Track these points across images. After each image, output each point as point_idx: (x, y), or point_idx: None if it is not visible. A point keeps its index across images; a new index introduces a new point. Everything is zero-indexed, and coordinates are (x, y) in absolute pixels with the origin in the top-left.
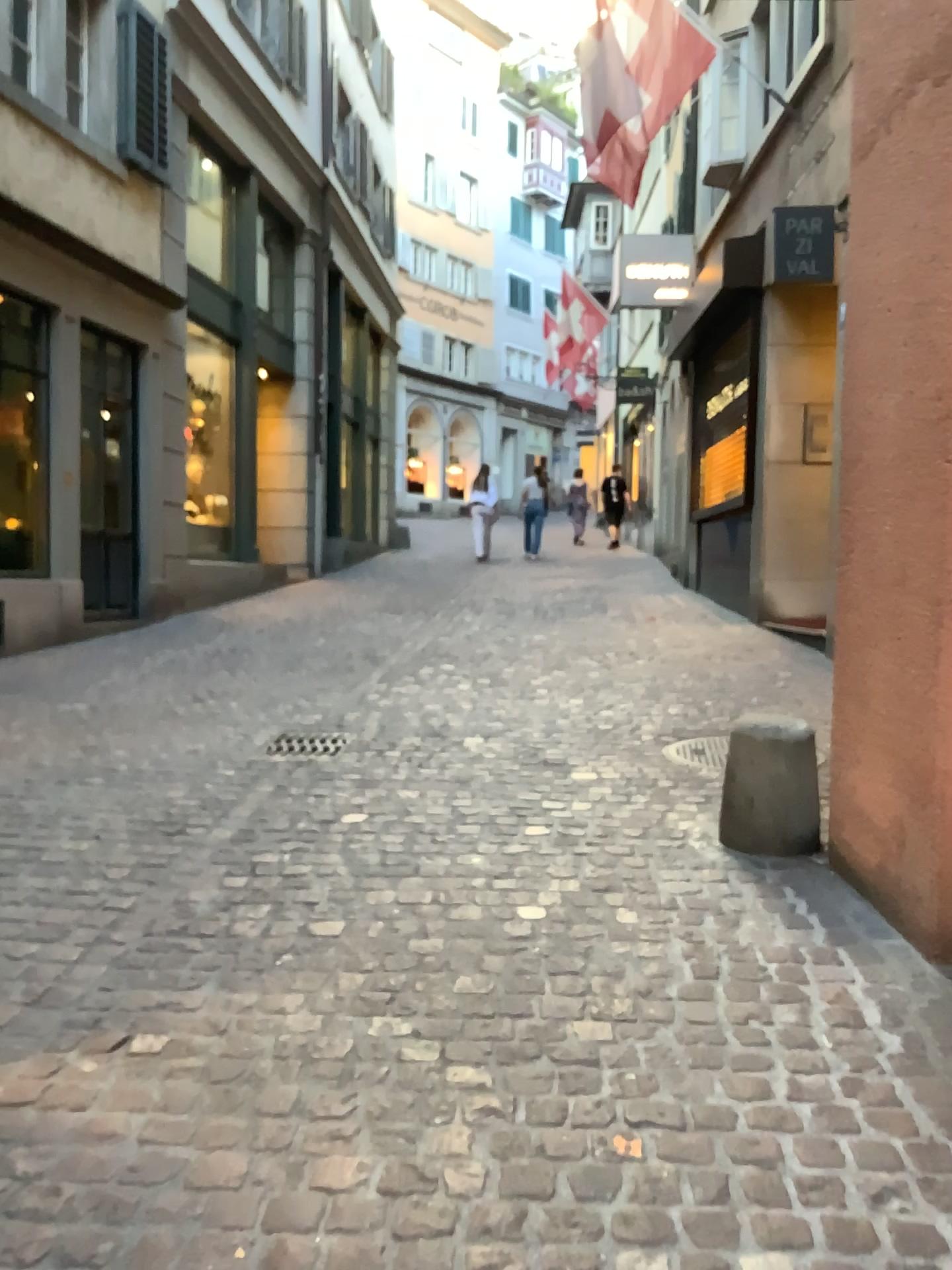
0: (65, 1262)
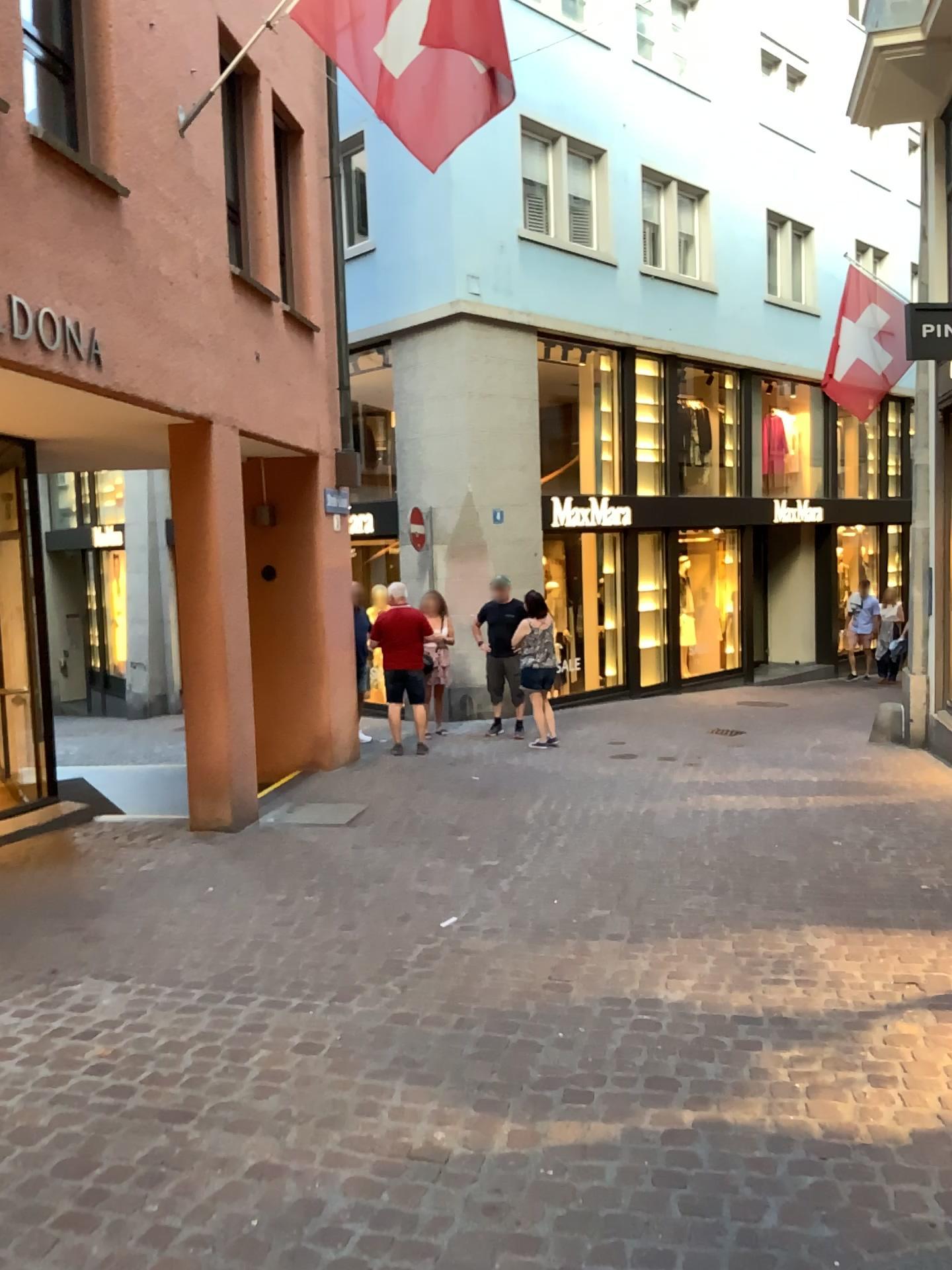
0: (422, 1040)
